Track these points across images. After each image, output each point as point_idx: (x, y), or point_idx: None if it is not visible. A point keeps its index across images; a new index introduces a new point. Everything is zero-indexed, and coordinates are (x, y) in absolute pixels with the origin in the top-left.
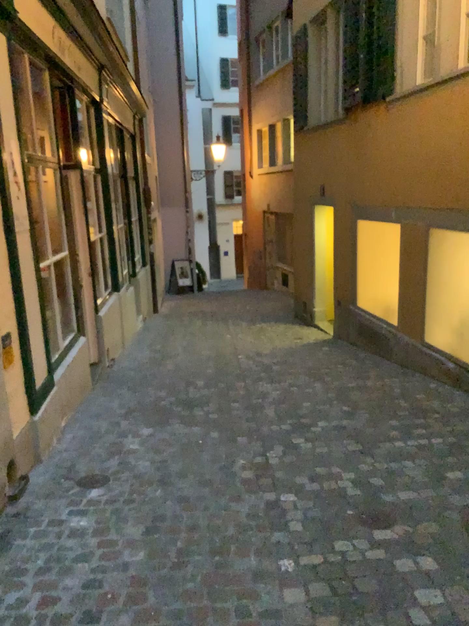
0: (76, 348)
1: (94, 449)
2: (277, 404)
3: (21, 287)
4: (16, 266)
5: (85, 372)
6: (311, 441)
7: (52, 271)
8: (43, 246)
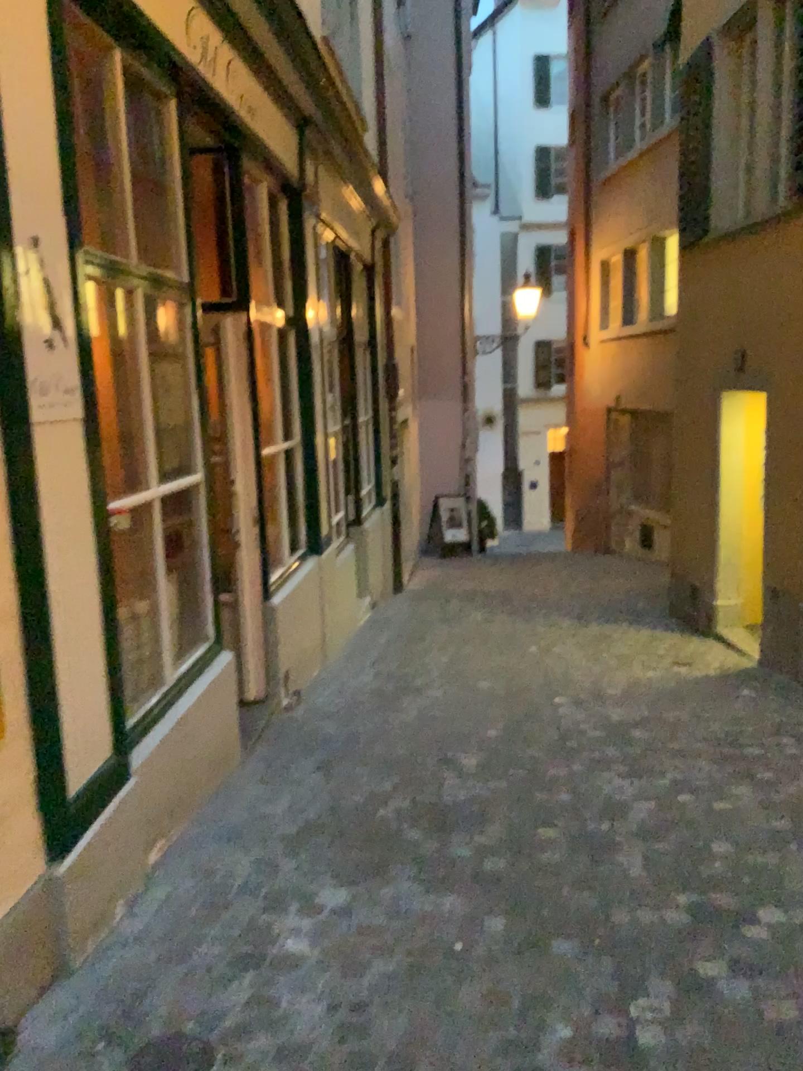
0: (206, 678)
1: (200, 949)
2: (649, 844)
3: (33, 553)
4: (22, 504)
5: (228, 728)
6: (748, 981)
7: (154, 515)
8: (135, 460)
